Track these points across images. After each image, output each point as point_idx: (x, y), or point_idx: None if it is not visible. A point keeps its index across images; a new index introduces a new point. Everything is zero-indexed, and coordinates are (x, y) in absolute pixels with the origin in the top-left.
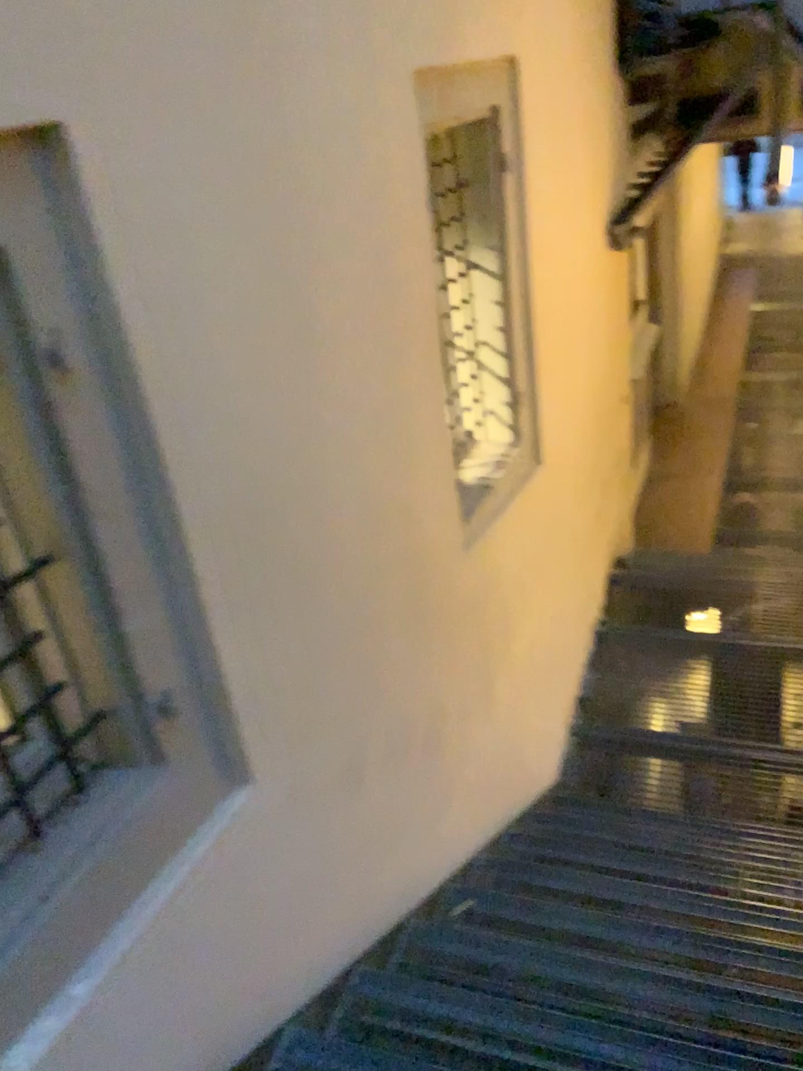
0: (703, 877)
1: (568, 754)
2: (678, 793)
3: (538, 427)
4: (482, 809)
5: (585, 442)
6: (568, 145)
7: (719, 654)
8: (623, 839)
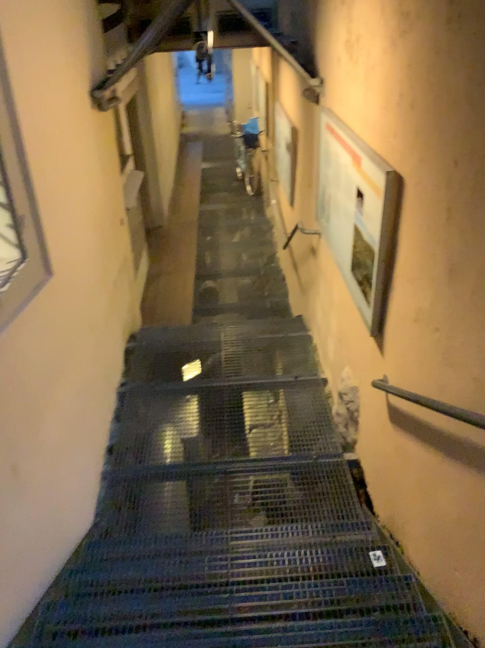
0: (204, 604)
1: (99, 498)
2: (183, 514)
3: (41, 245)
4: (16, 589)
5: (91, 255)
6: (45, 11)
7: (202, 397)
8: (142, 577)
